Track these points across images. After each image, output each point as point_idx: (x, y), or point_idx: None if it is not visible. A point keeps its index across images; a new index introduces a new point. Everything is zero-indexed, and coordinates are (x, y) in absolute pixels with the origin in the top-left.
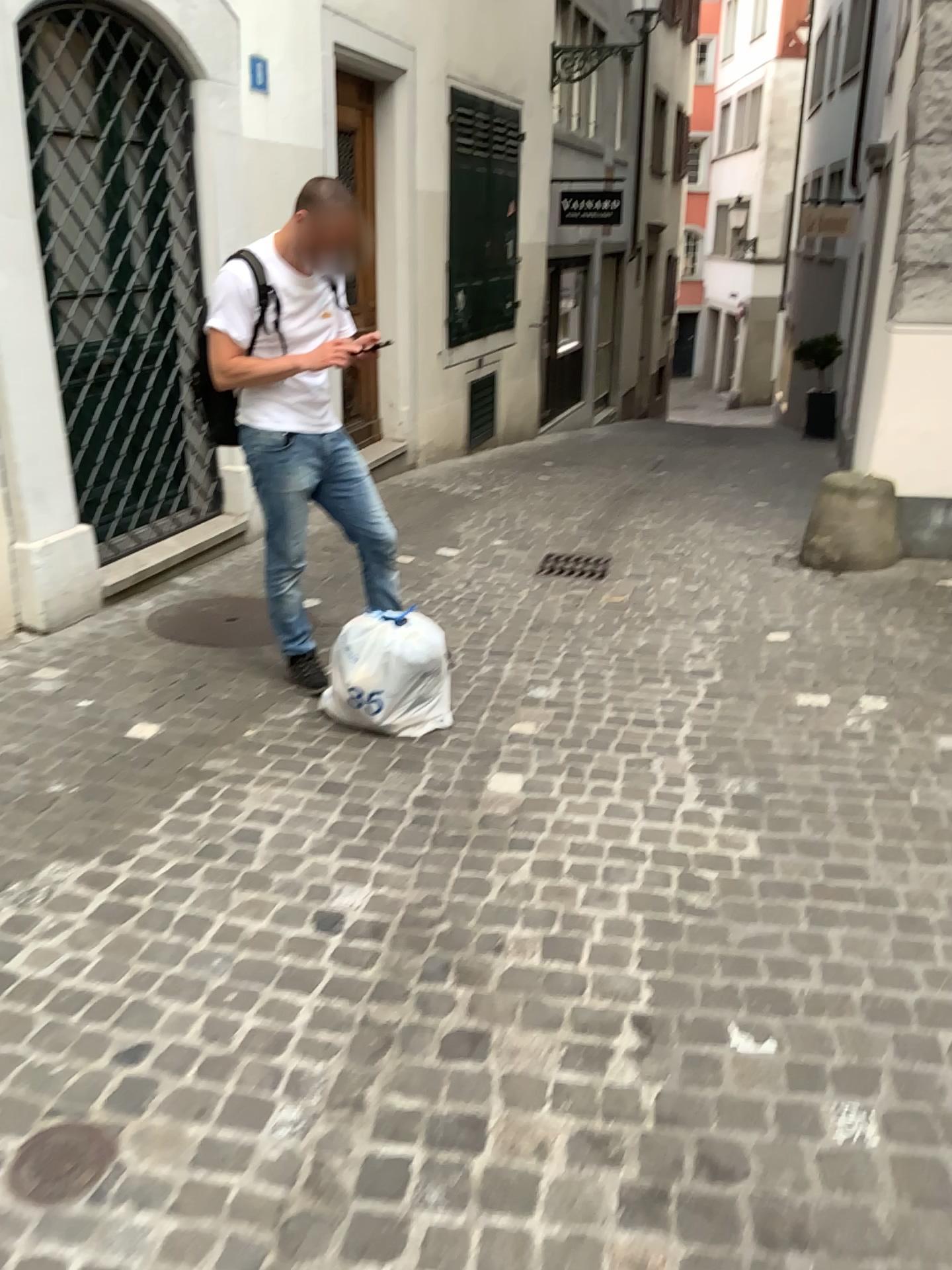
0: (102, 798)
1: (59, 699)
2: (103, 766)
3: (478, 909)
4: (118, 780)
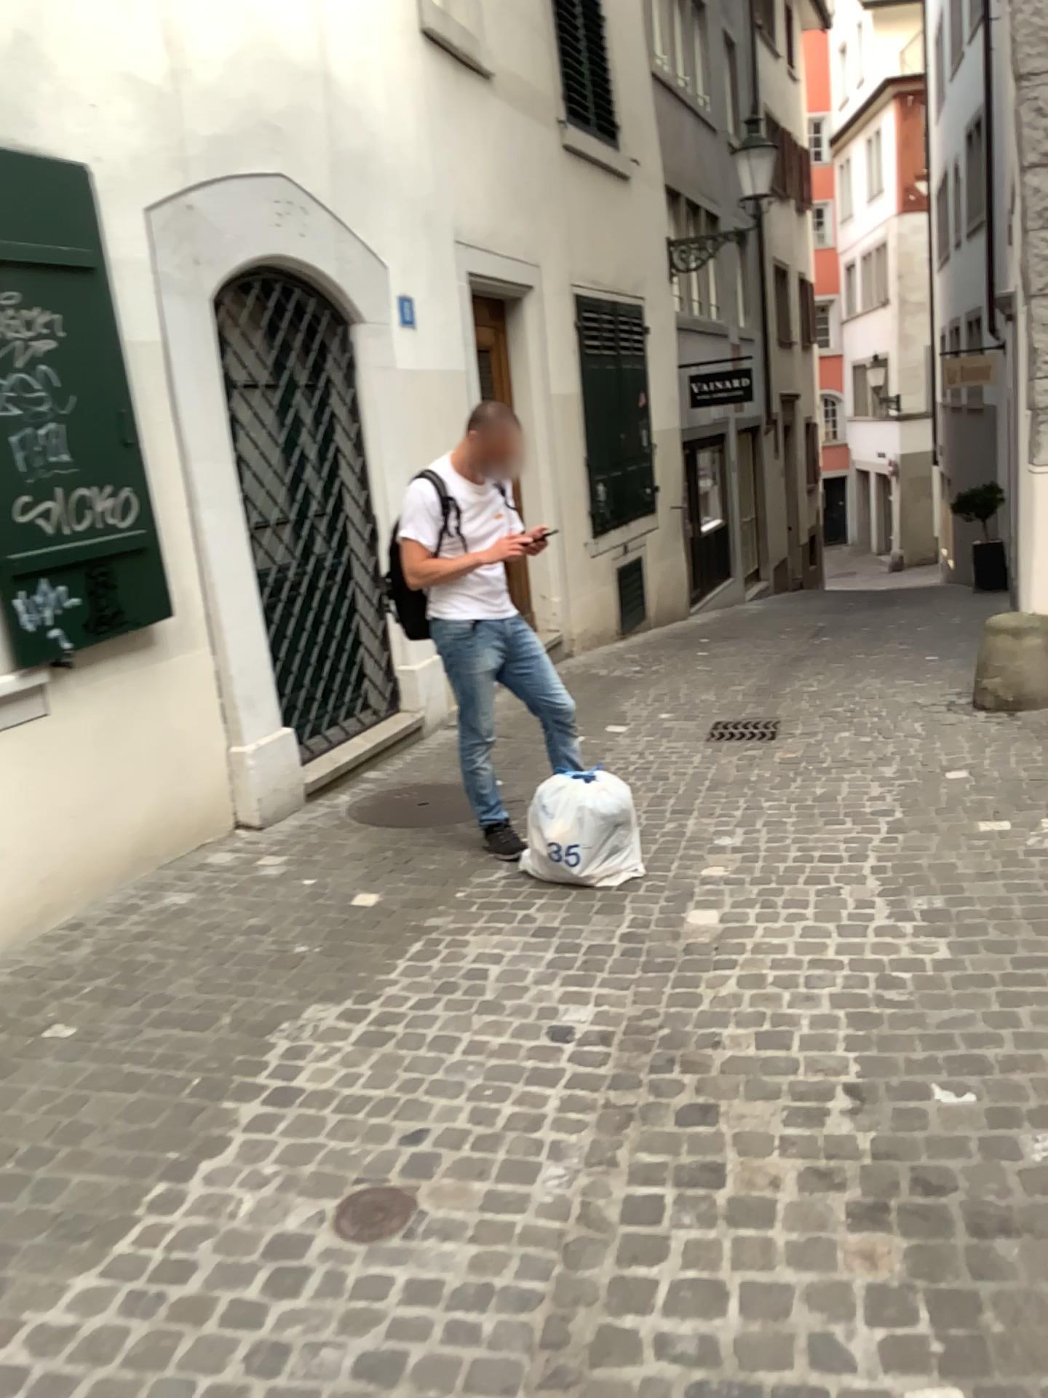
0: (341, 956)
1: (284, 882)
2: (336, 931)
3: (694, 1016)
4: (352, 941)
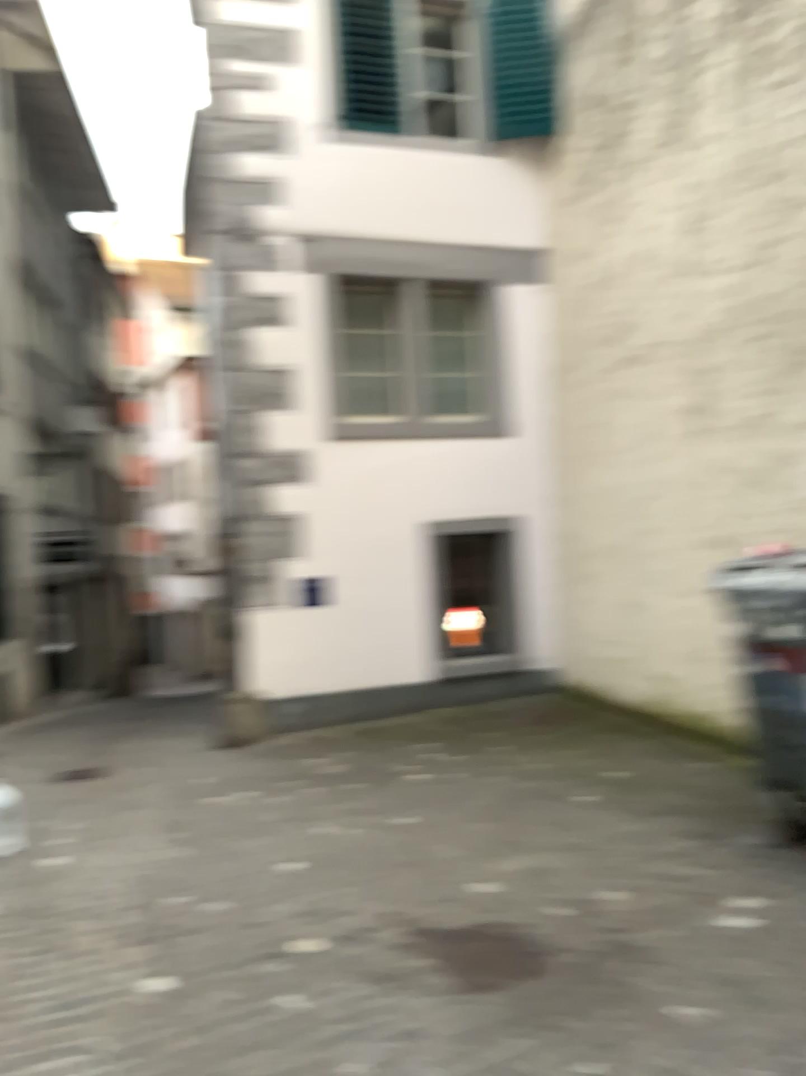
0: None
1: None
2: None
3: (50, 899)
4: None
